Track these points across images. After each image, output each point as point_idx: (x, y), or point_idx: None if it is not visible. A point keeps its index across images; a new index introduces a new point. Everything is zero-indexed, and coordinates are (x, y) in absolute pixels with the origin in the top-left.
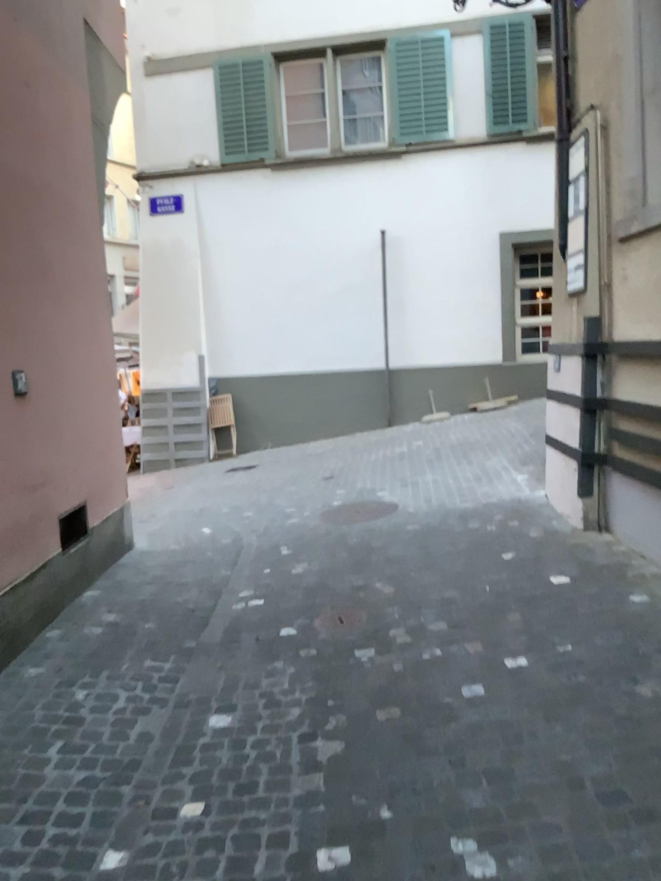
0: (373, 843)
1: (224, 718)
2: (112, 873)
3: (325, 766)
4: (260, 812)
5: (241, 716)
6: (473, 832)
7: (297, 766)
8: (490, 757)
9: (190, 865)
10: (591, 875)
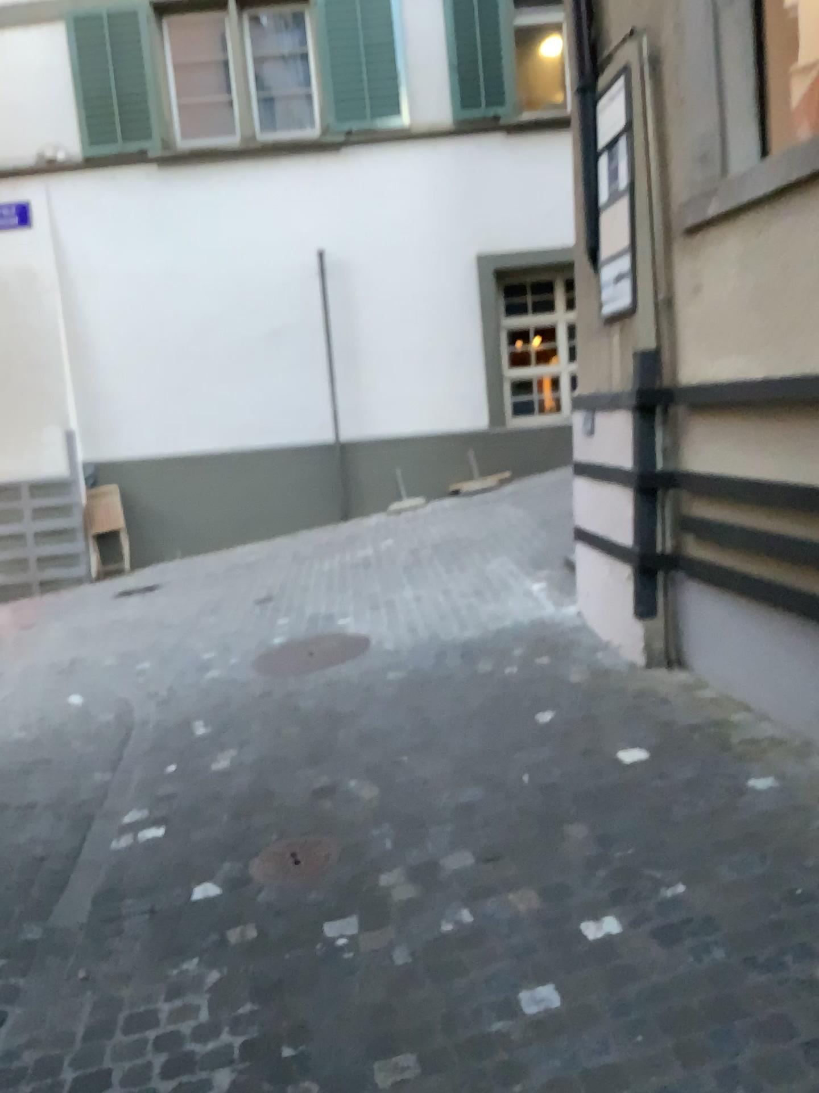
0: None
1: None
2: None
3: None
4: None
5: None
6: None
7: None
8: None
9: None
10: None
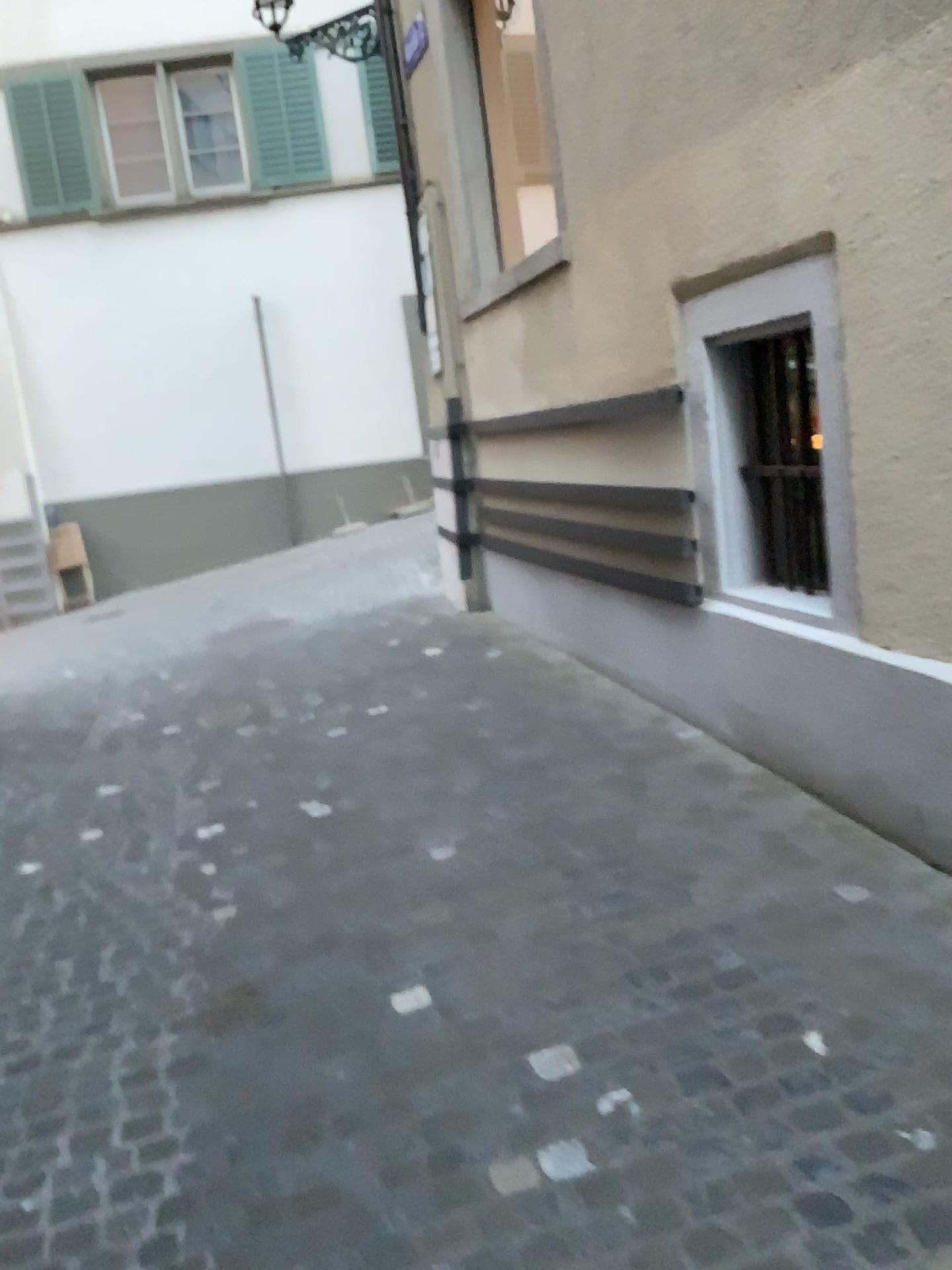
0: (241, 823)
1: (112, 790)
2: (31, 874)
3: (205, 797)
4: (150, 827)
5: (128, 786)
6: (318, 803)
7: (181, 802)
8: (340, 767)
9: (95, 859)
10: (393, 802)
